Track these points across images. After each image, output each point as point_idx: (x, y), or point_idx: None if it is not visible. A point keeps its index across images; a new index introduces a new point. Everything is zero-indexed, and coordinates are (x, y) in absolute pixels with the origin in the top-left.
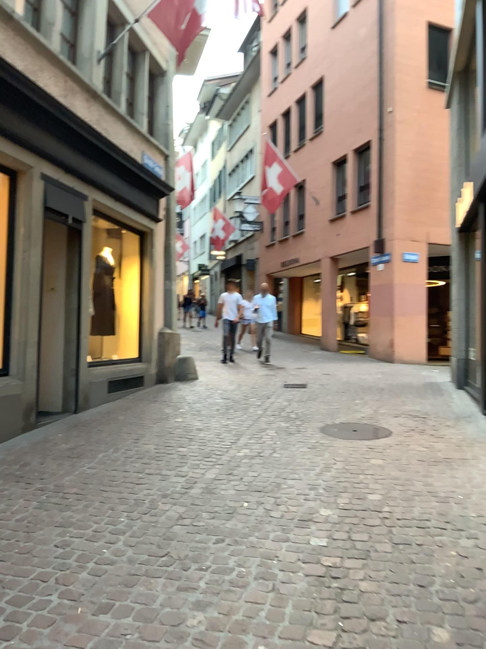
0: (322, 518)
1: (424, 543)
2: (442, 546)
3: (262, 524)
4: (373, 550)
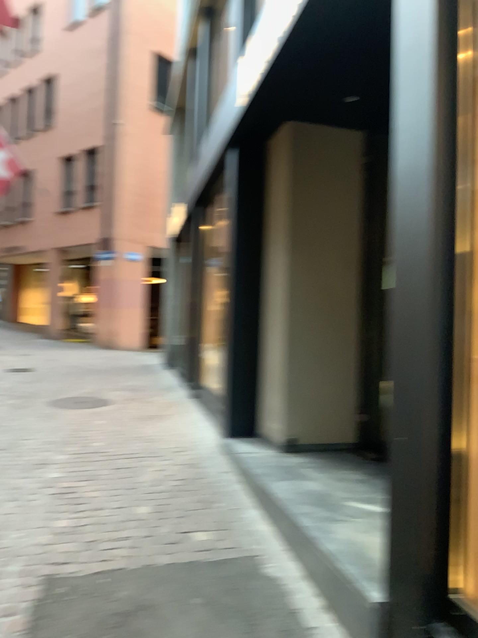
0: (56, 460)
1: (134, 466)
2: (145, 466)
3: (5, 469)
4: (97, 474)
